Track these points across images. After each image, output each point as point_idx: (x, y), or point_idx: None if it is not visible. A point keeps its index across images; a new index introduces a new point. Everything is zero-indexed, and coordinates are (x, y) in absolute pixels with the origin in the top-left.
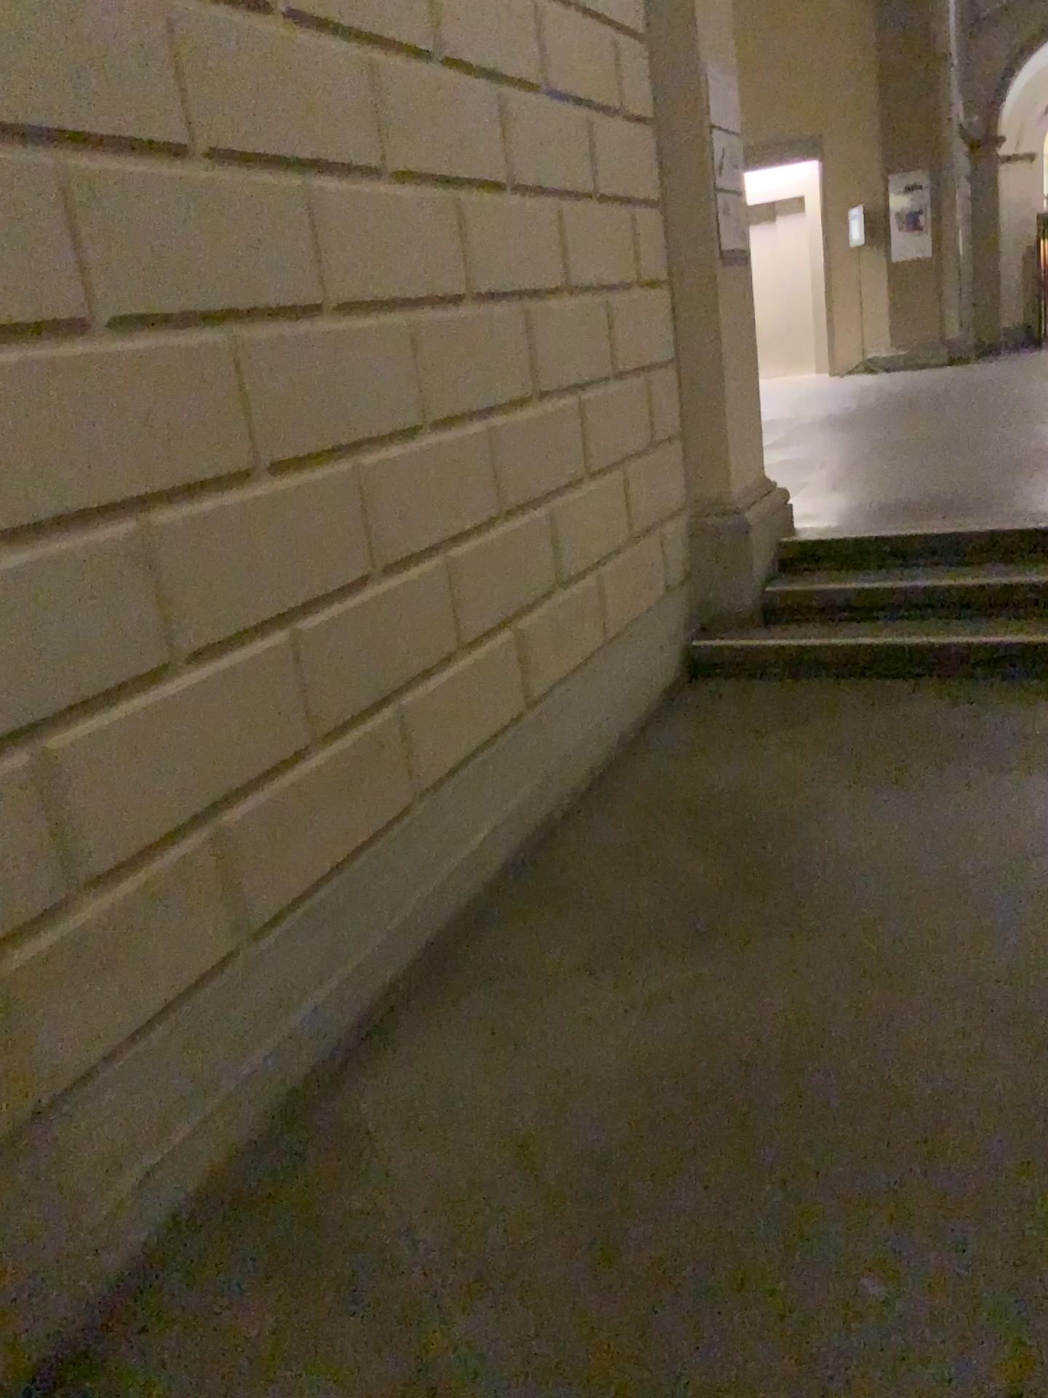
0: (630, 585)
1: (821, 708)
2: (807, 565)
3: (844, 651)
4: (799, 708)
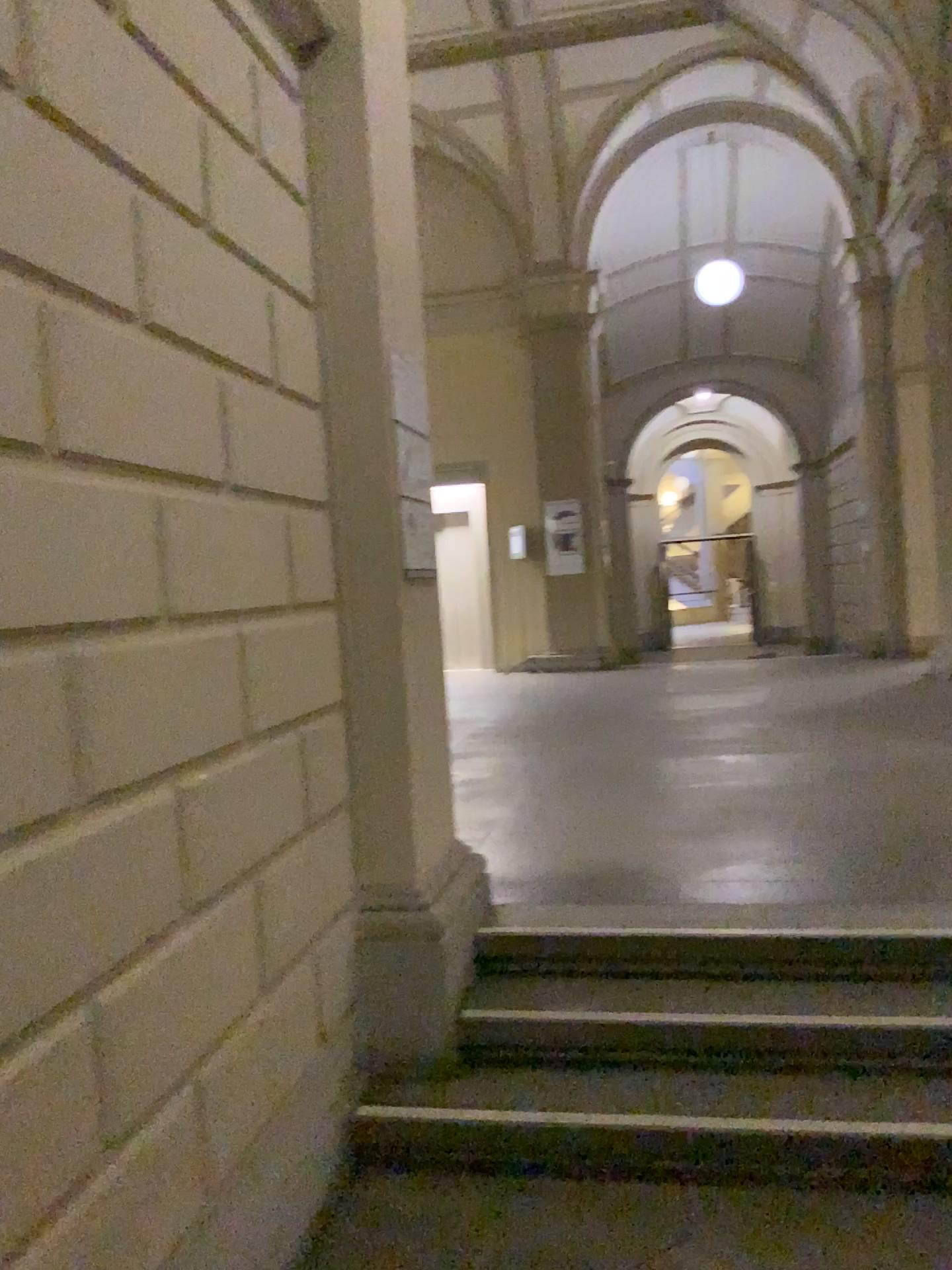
0: (258, 1064)
1: (557, 1264)
2: (512, 971)
3: (576, 1128)
4: (522, 1263)
